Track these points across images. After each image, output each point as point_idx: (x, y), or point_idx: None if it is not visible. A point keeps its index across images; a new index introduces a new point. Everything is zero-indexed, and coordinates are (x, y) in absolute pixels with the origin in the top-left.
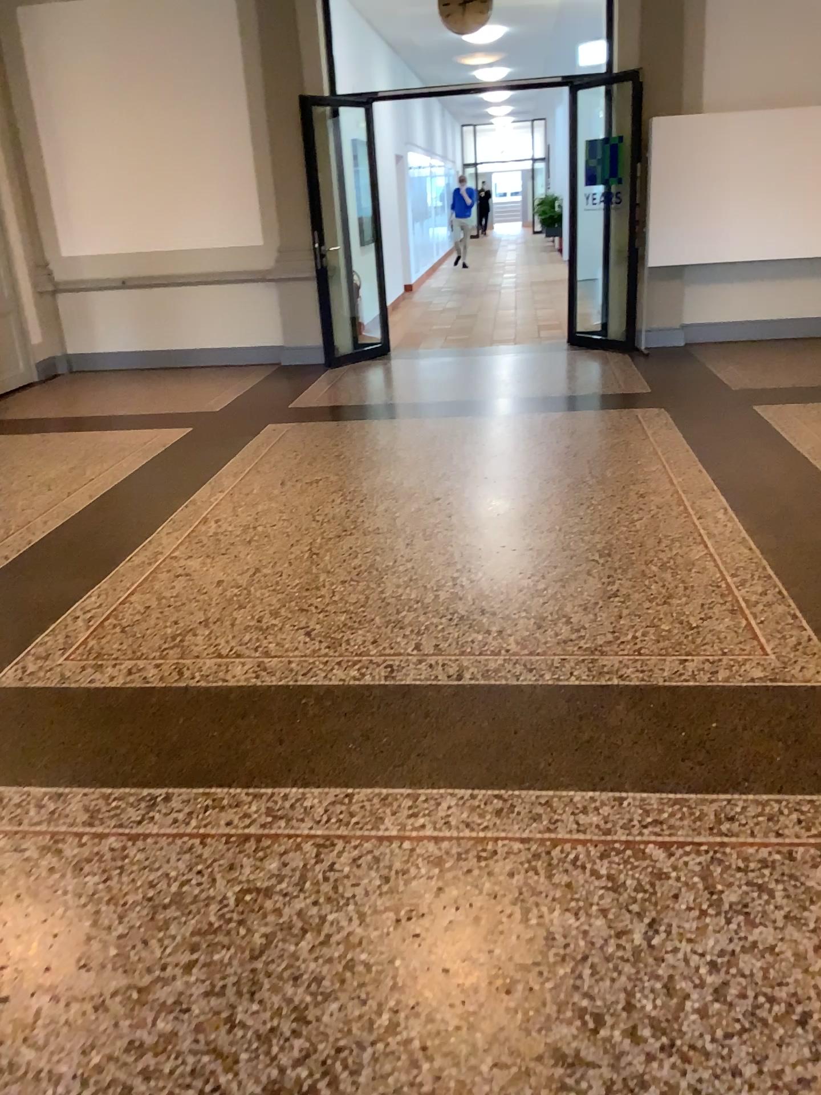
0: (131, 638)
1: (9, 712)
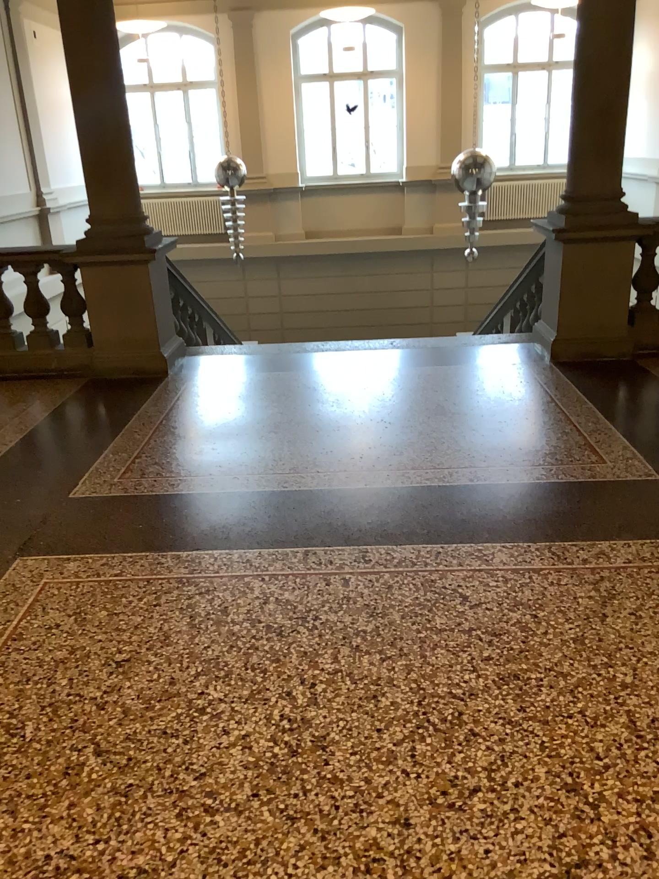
0: (652, 587)
1: (651, 515)
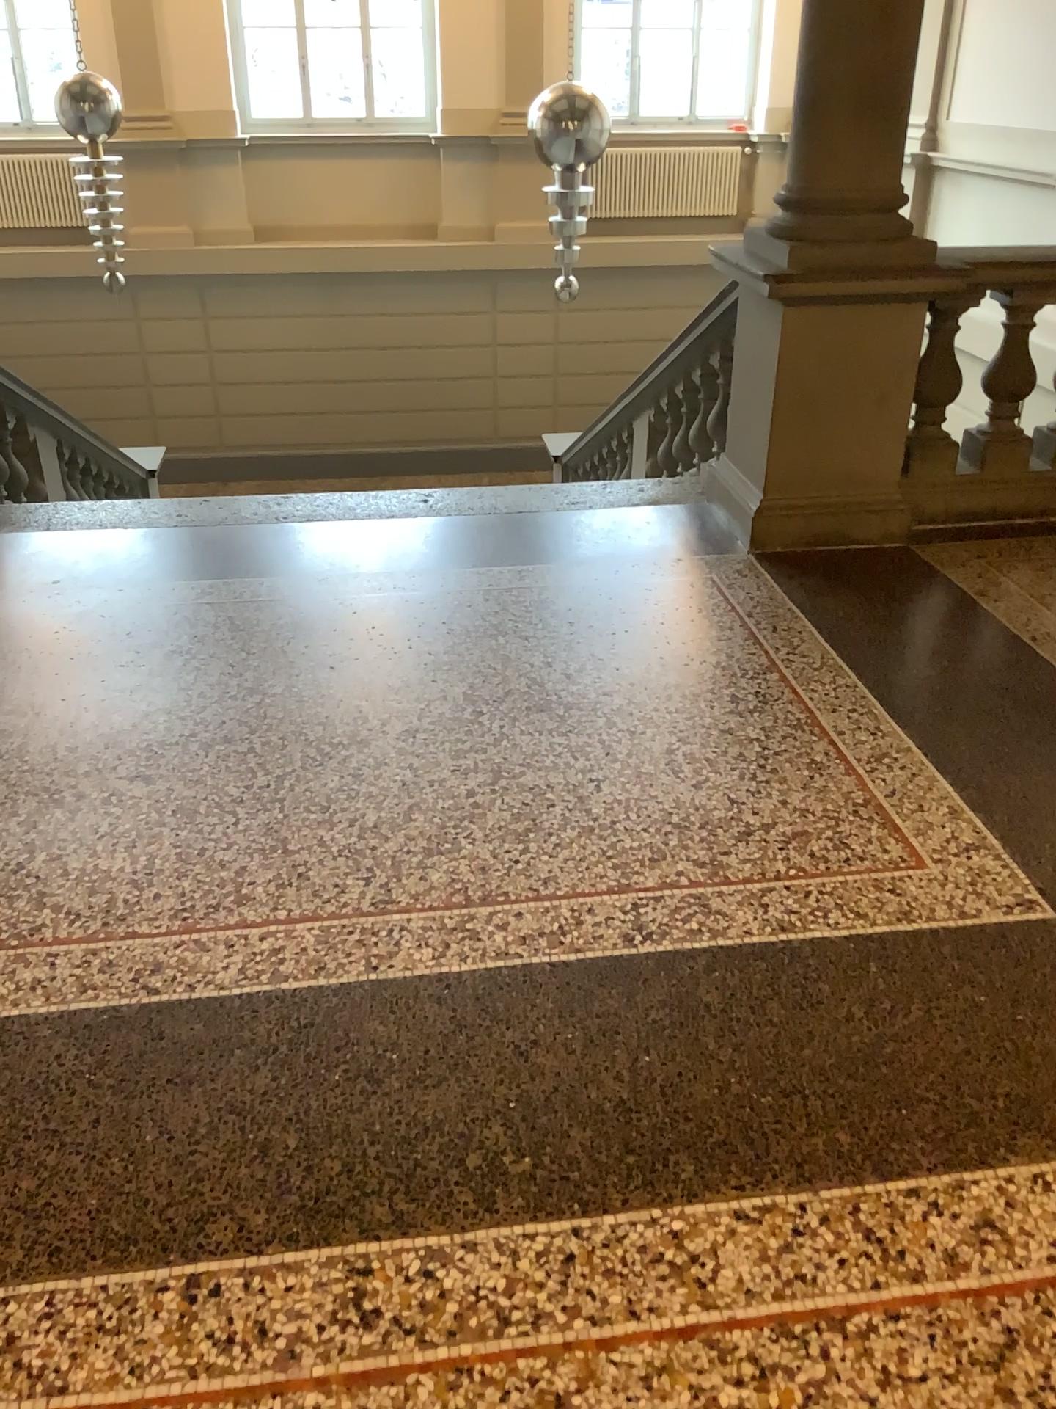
0: None
1: None
